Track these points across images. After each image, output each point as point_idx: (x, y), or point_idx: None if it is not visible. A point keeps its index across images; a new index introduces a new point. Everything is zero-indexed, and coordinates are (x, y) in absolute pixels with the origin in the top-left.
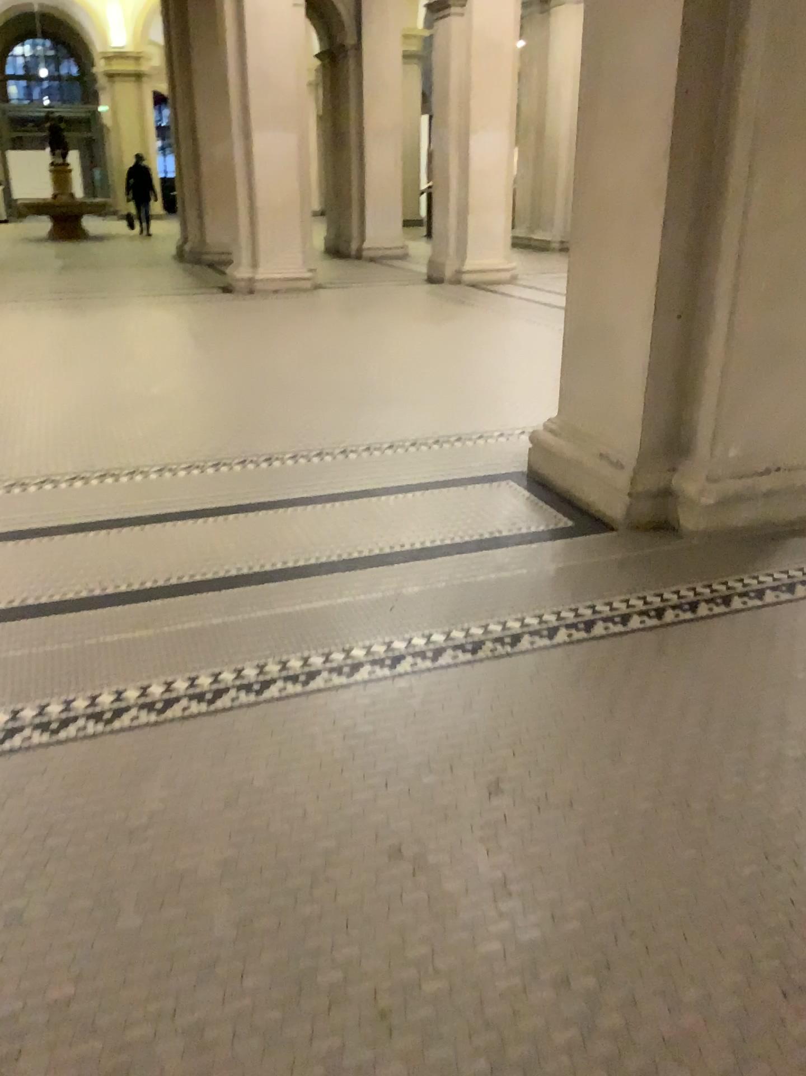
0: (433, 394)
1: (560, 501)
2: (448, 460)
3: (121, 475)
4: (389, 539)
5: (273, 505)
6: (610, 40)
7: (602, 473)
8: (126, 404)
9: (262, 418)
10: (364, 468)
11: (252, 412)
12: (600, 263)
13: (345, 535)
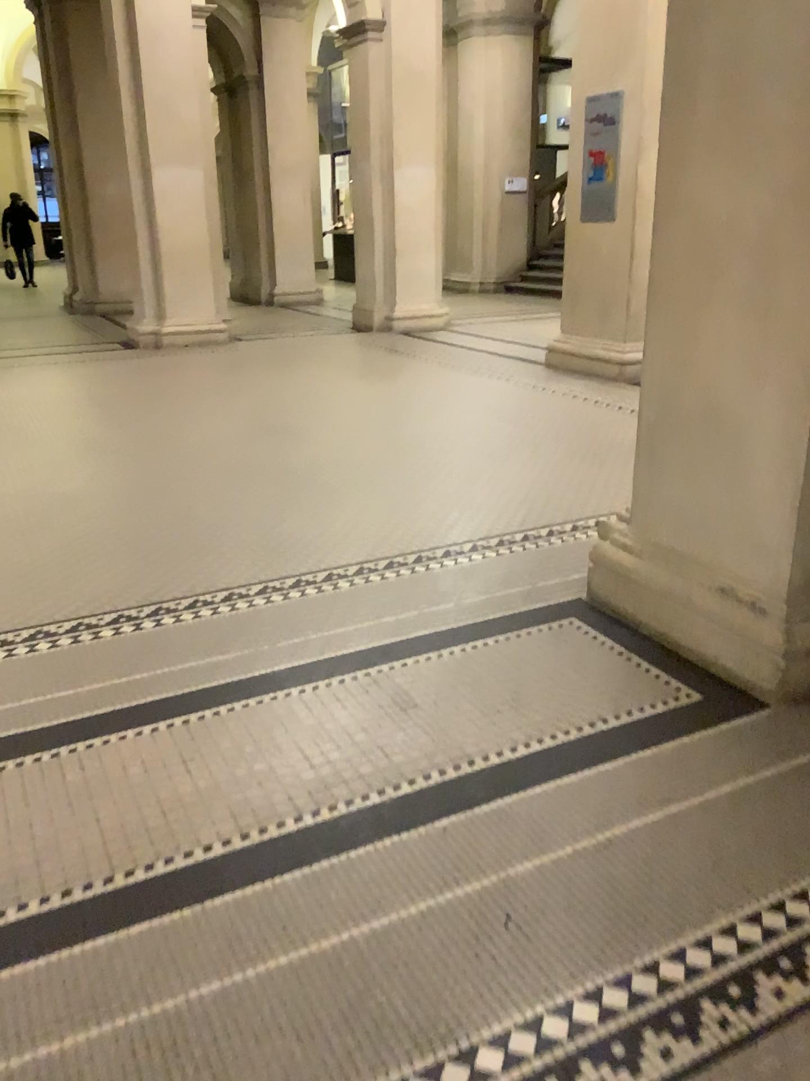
0: (418, 481)
1: (651, 647)
2: (472, 583)
3: (22, 641)
4: (445, 742)
5: (254, 685)
6: (727, 13)
7: (725, 616)
8: (22, 517)
9: (209, 528)
10: (366, 604)
11: (194, 520)
12: (709, 326)
13: (377, 739)
